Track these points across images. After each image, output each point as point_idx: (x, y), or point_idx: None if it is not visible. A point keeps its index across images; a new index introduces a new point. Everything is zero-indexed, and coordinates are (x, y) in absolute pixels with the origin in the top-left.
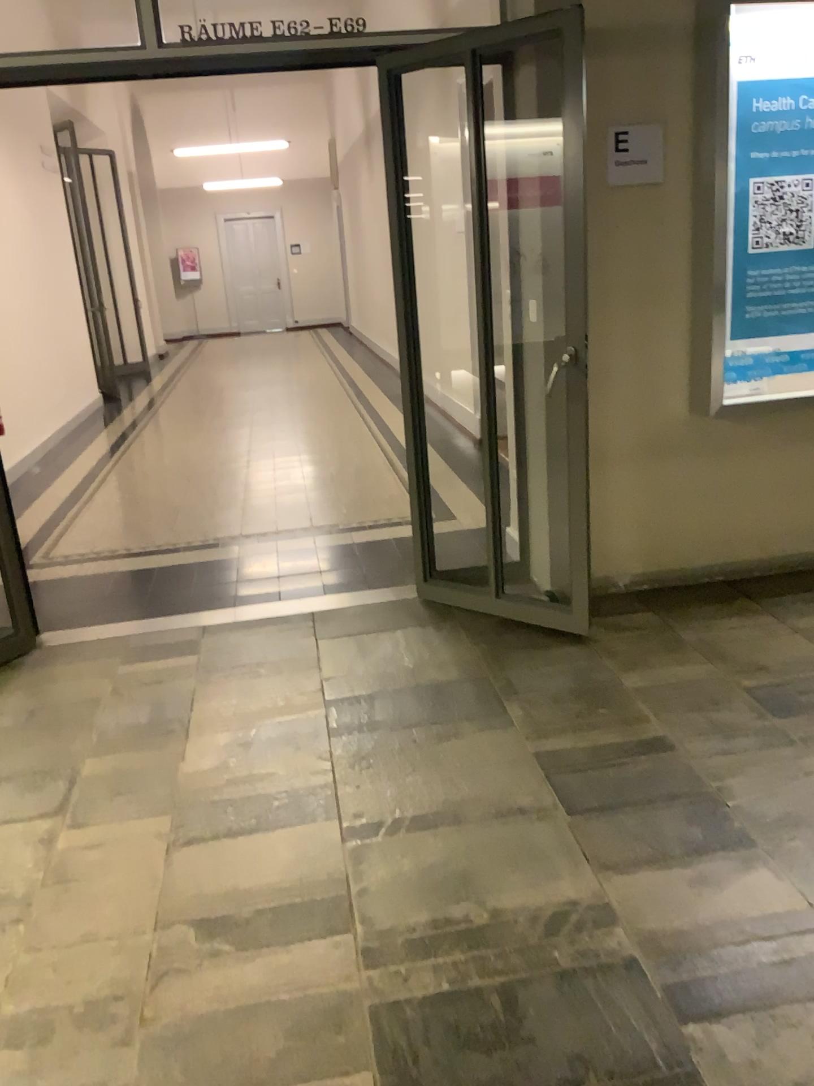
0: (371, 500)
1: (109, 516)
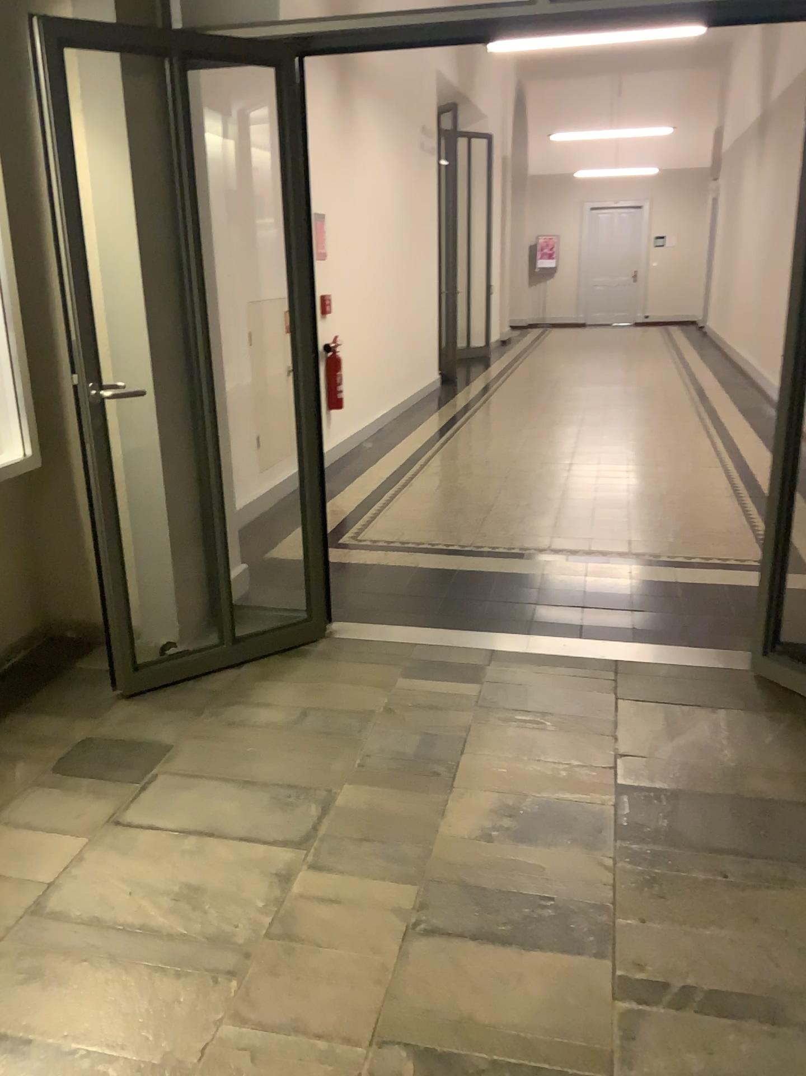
0: (705, 532)
1: (421, 505)
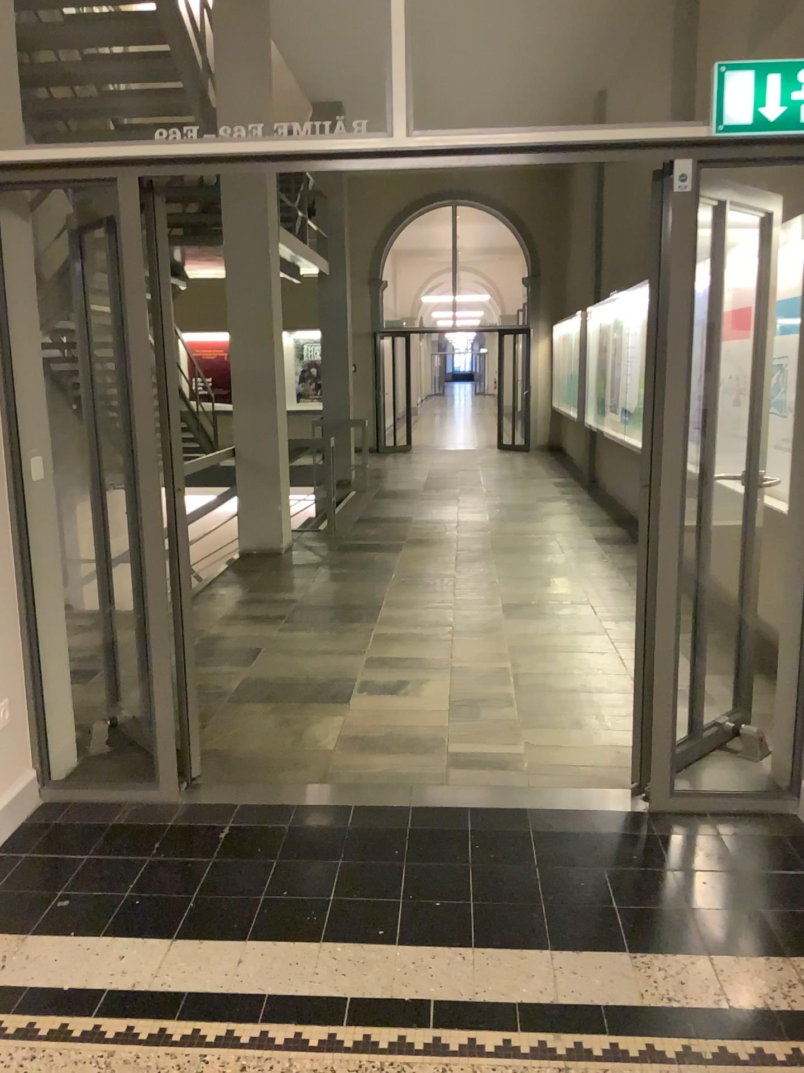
0: None
1: None
